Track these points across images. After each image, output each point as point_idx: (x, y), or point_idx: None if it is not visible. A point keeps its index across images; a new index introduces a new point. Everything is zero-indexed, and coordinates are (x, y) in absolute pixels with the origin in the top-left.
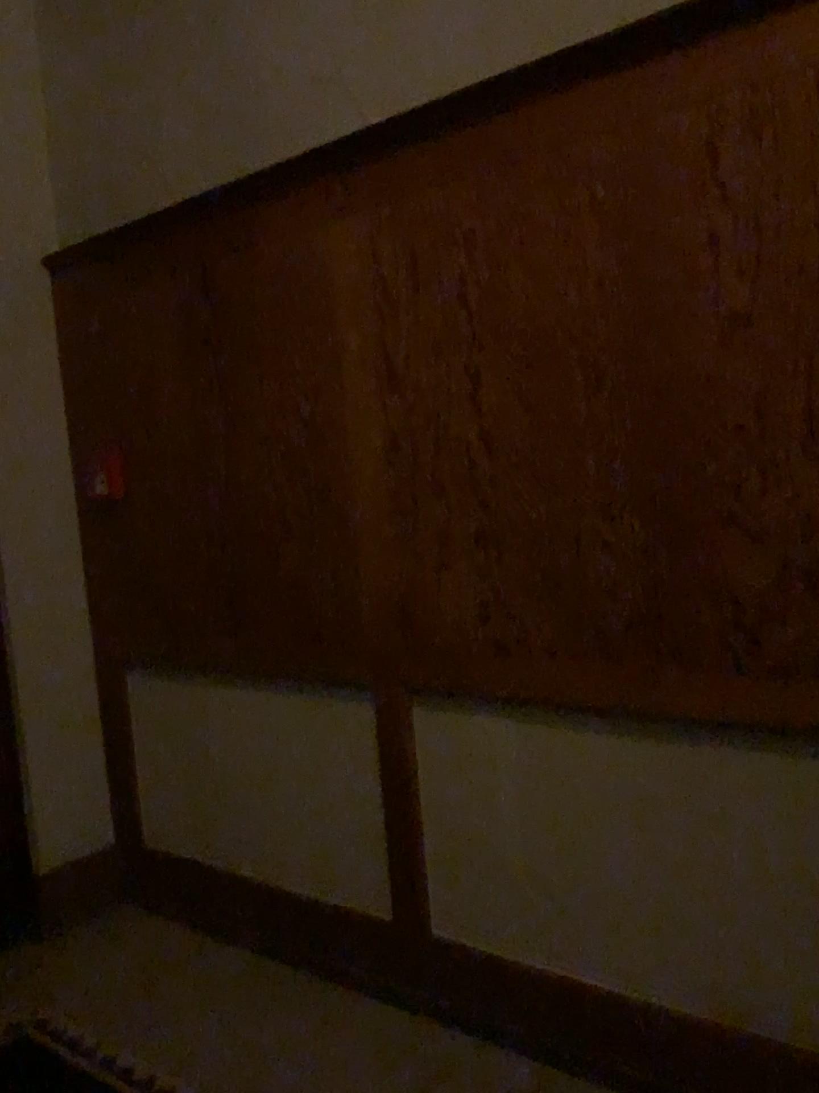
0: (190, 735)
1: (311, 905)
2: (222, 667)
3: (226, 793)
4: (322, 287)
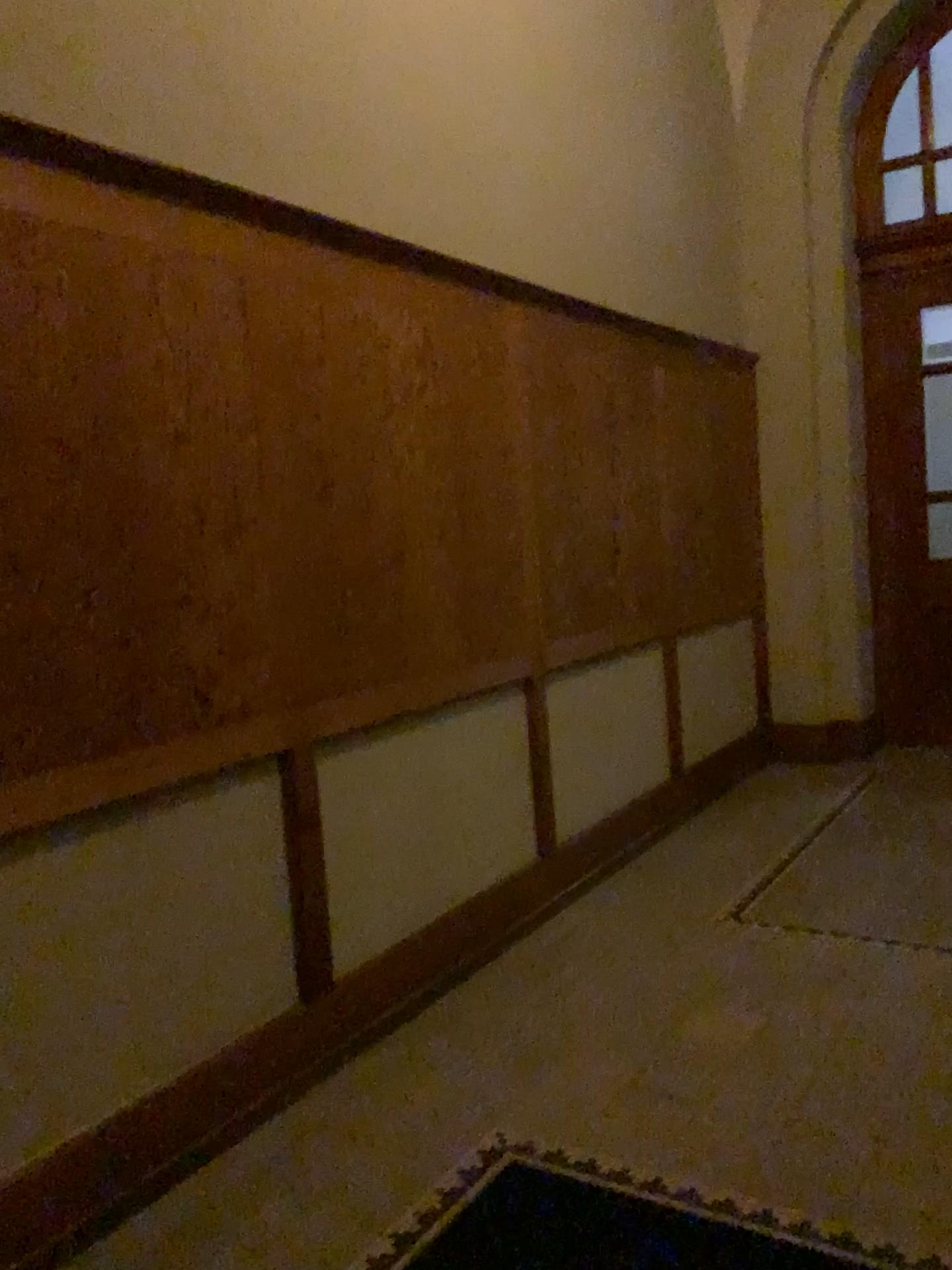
0: None
1: None
2: None
3: None
4: None
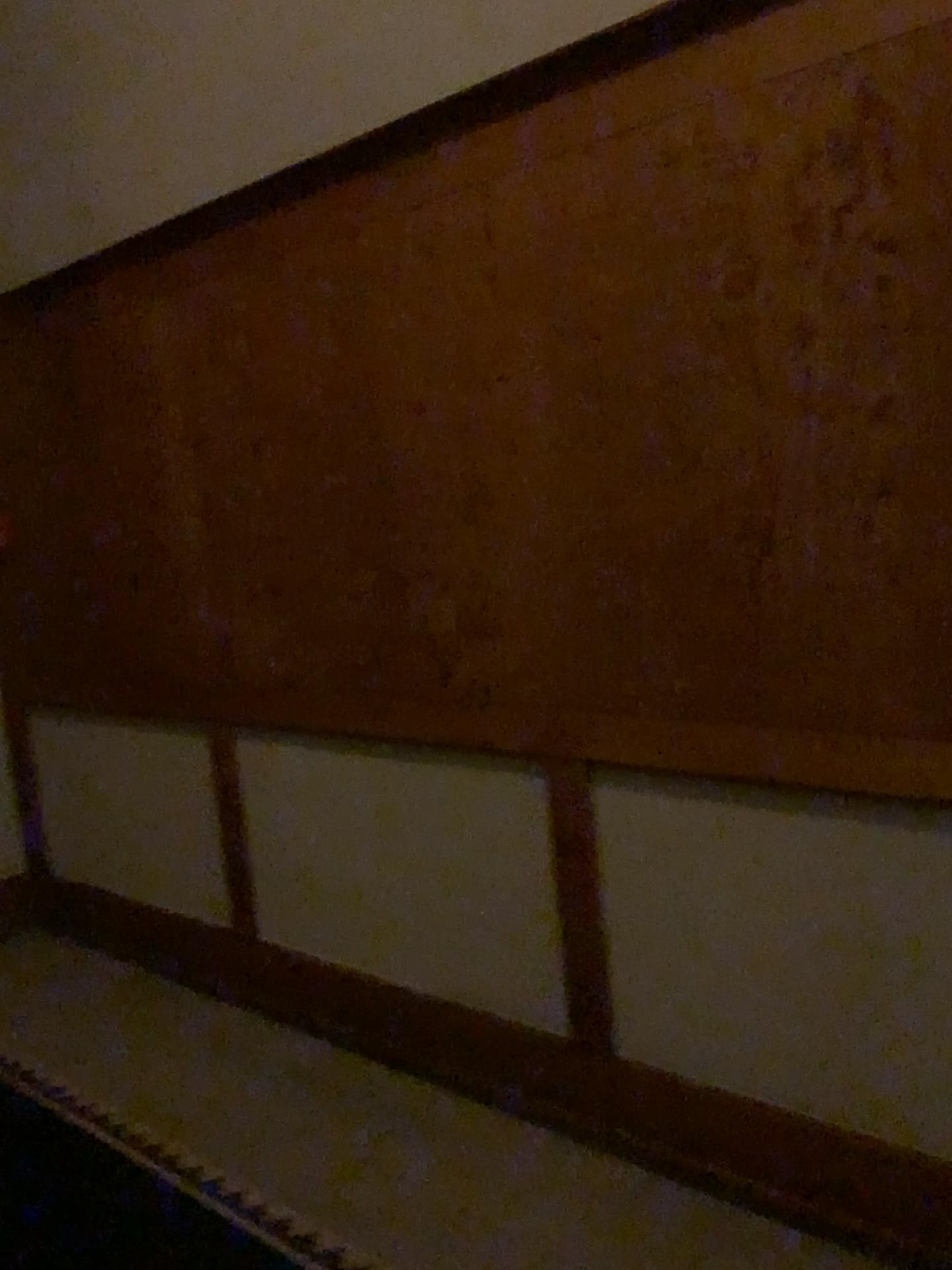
0: (78, 767)
1: (173, 917)
2: (96, 703)
3: (107, 820)
4: (145, 356)
